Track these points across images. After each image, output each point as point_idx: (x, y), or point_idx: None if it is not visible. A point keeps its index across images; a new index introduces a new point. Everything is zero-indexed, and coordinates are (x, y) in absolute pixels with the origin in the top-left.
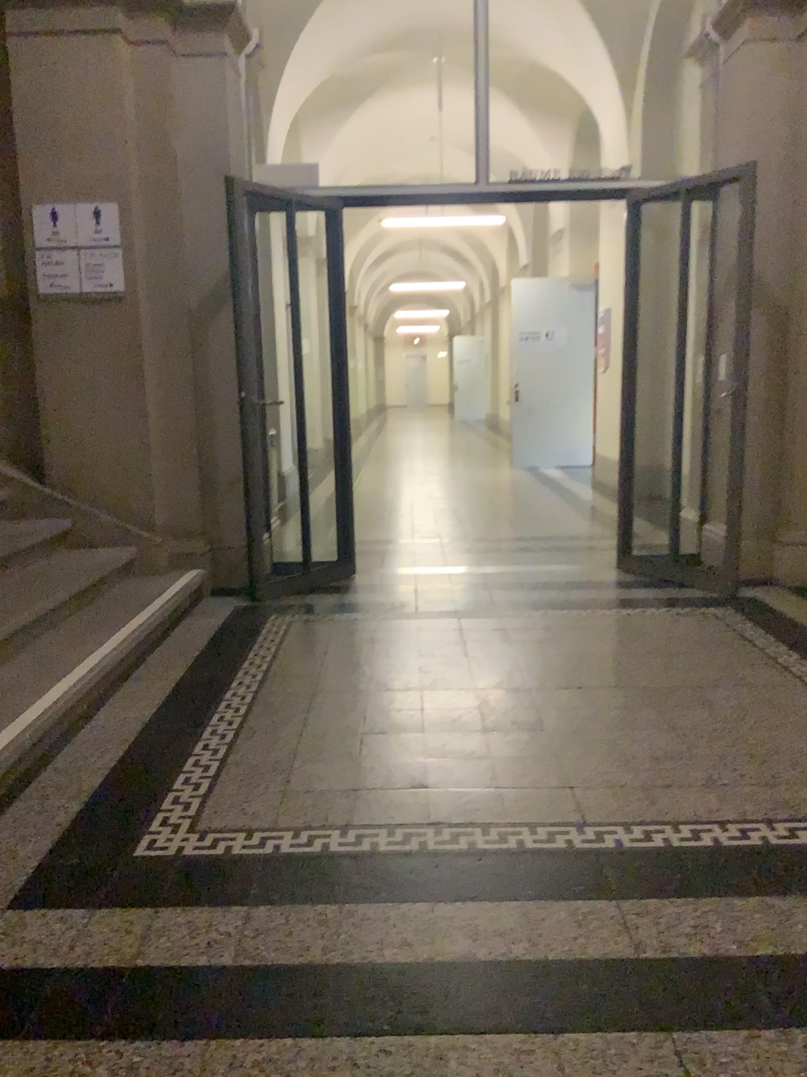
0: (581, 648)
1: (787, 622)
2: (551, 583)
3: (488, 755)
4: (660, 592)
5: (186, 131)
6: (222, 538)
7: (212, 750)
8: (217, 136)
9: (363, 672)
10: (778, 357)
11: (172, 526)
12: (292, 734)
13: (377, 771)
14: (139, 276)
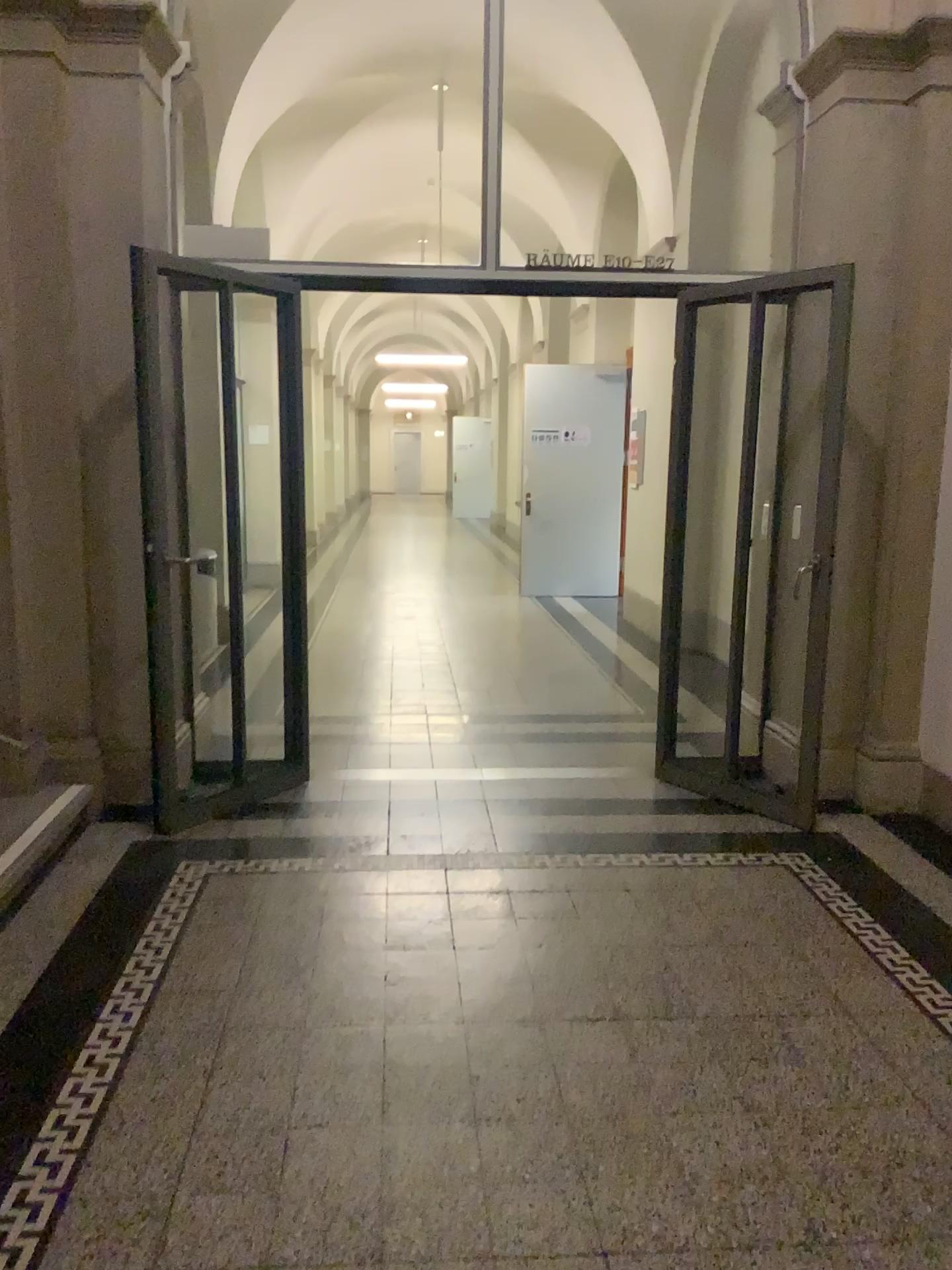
0: (613, 935)
1: (884, 886)
2: (570, 805)
3: (478, 1176)
4: (713, 823)
5: (81, 178)
6: (122, 738)
7: (50, 1167)
8: (125, 188)
9: (303, 981)
10: (870, 513)
11: (49, 722)
12: (181, 1126)
13: (306, 1218)
14: (7, 377)
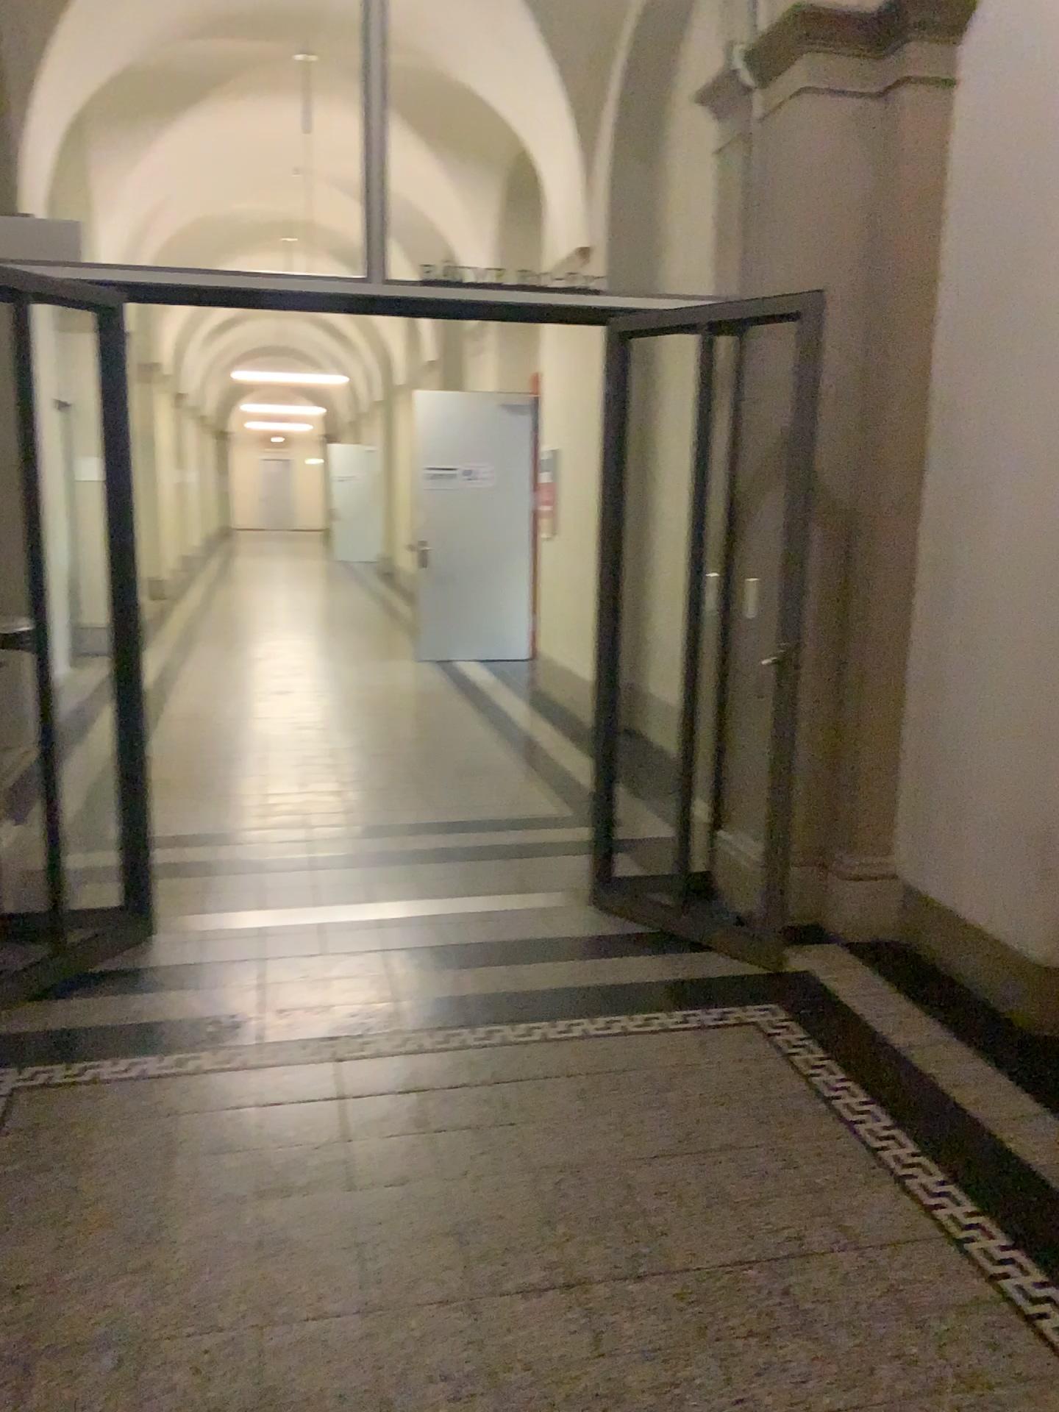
0: (557, 1150)
1: (875, 1050)
2: (491, 953)
3: None
4: (665, 969)
5: None
6: None
7: None
8: None
9: (144, 1263)
10: (838, 588)
11: None
12: None
13: None
14: None
